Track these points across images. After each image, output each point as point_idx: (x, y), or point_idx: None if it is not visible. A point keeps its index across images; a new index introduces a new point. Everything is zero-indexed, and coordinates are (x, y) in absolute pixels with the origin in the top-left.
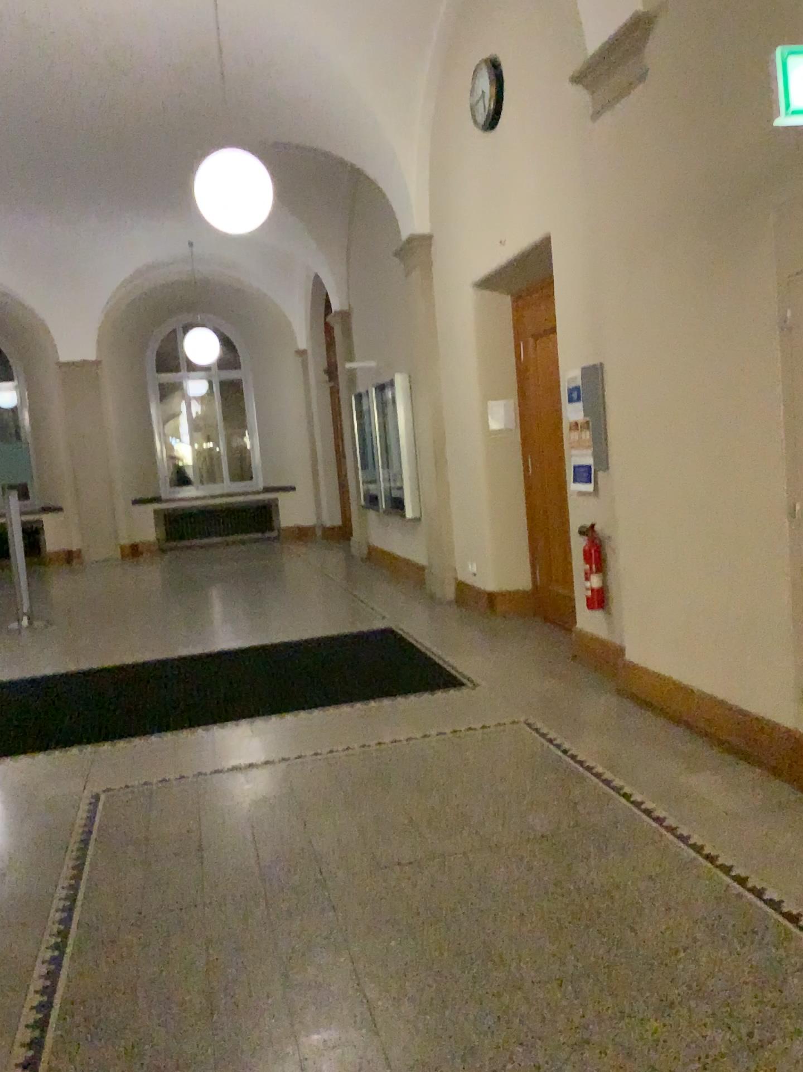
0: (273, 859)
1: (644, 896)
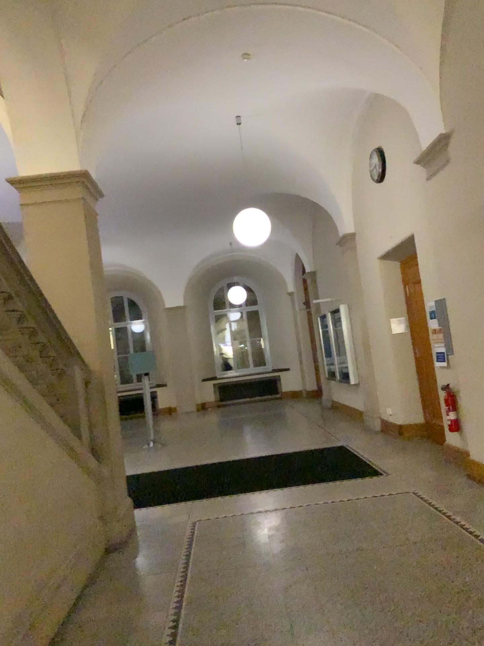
0: (280, 549)
1: (460, 566)
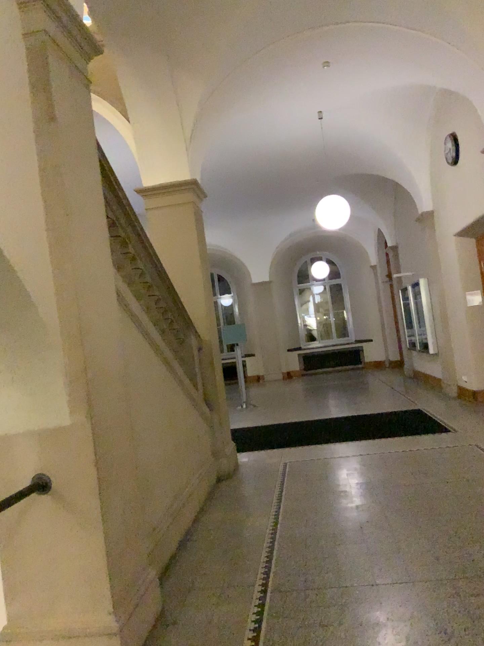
0: (355, 481)
1: None
